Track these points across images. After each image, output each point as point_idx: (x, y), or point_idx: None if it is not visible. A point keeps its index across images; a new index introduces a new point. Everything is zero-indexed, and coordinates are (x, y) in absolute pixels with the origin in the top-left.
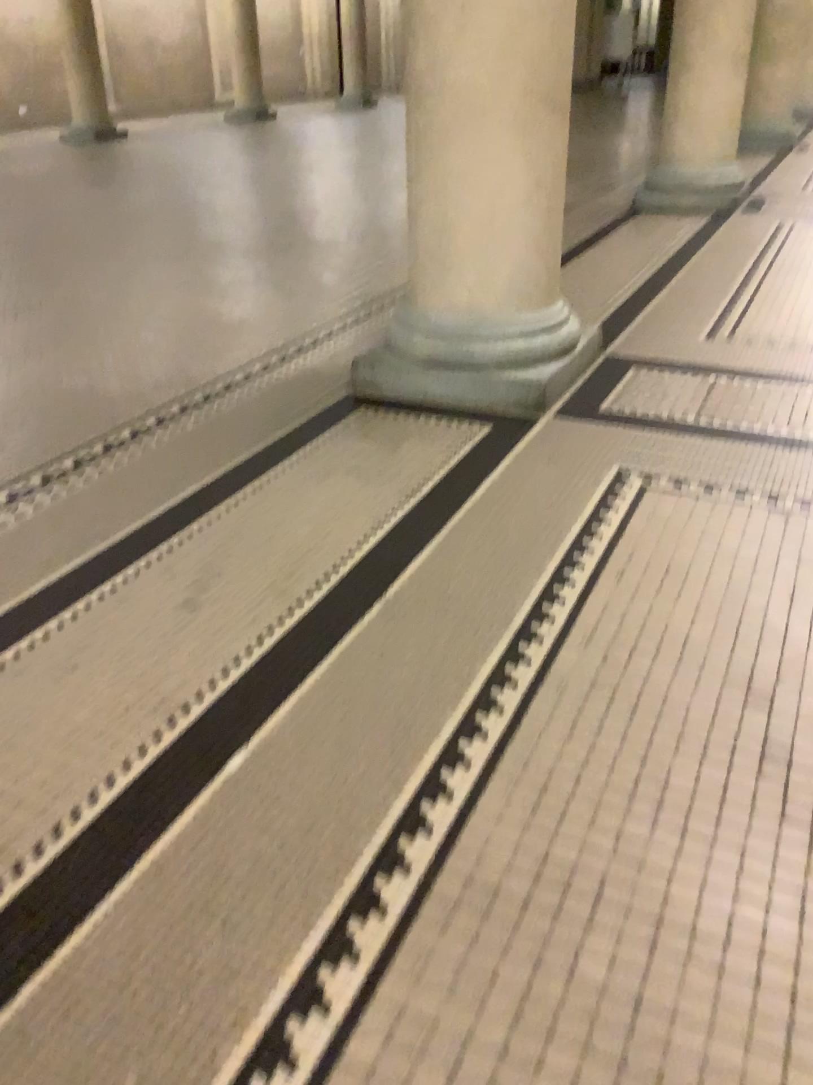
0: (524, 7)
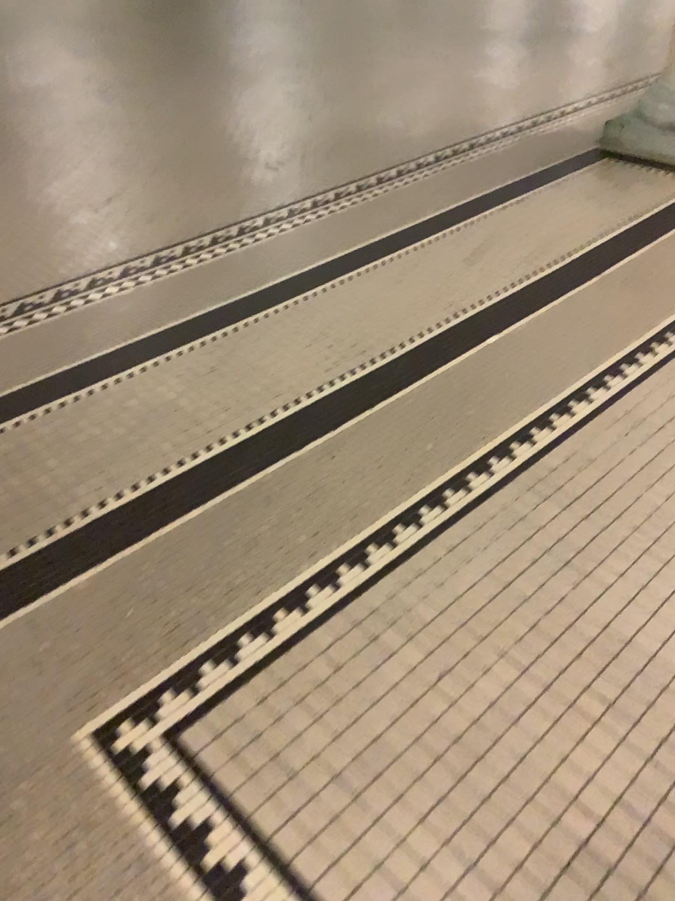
0: None
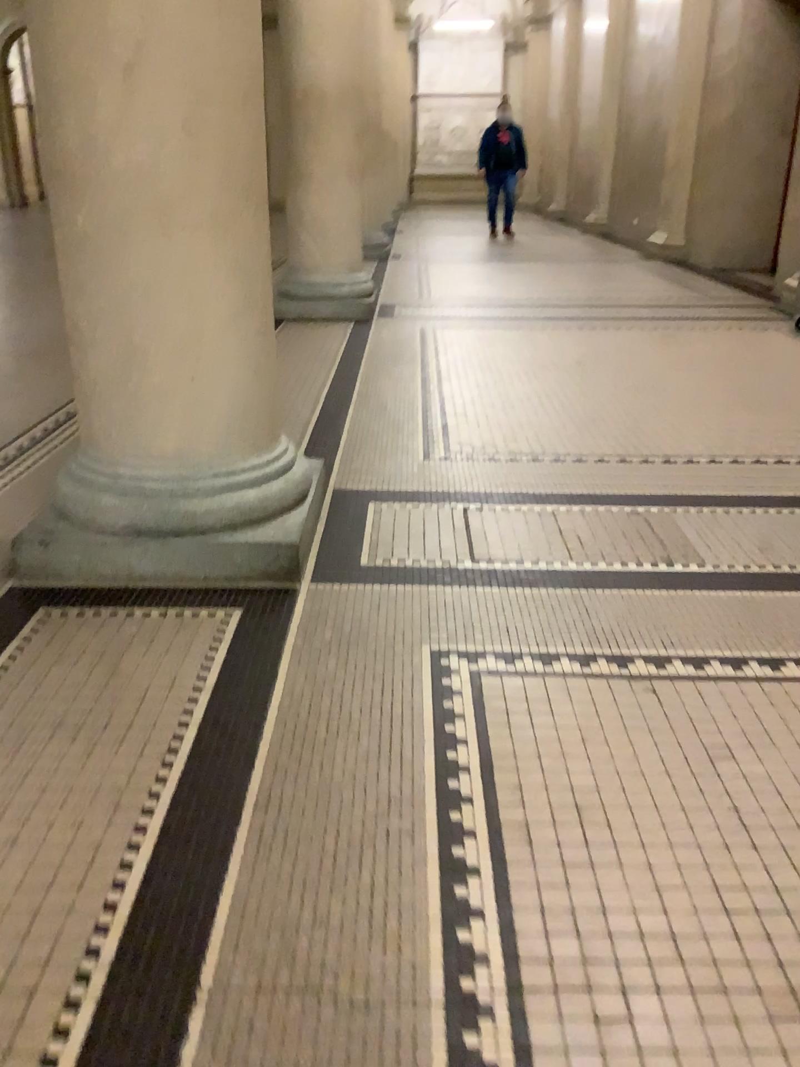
0: (197, 81)
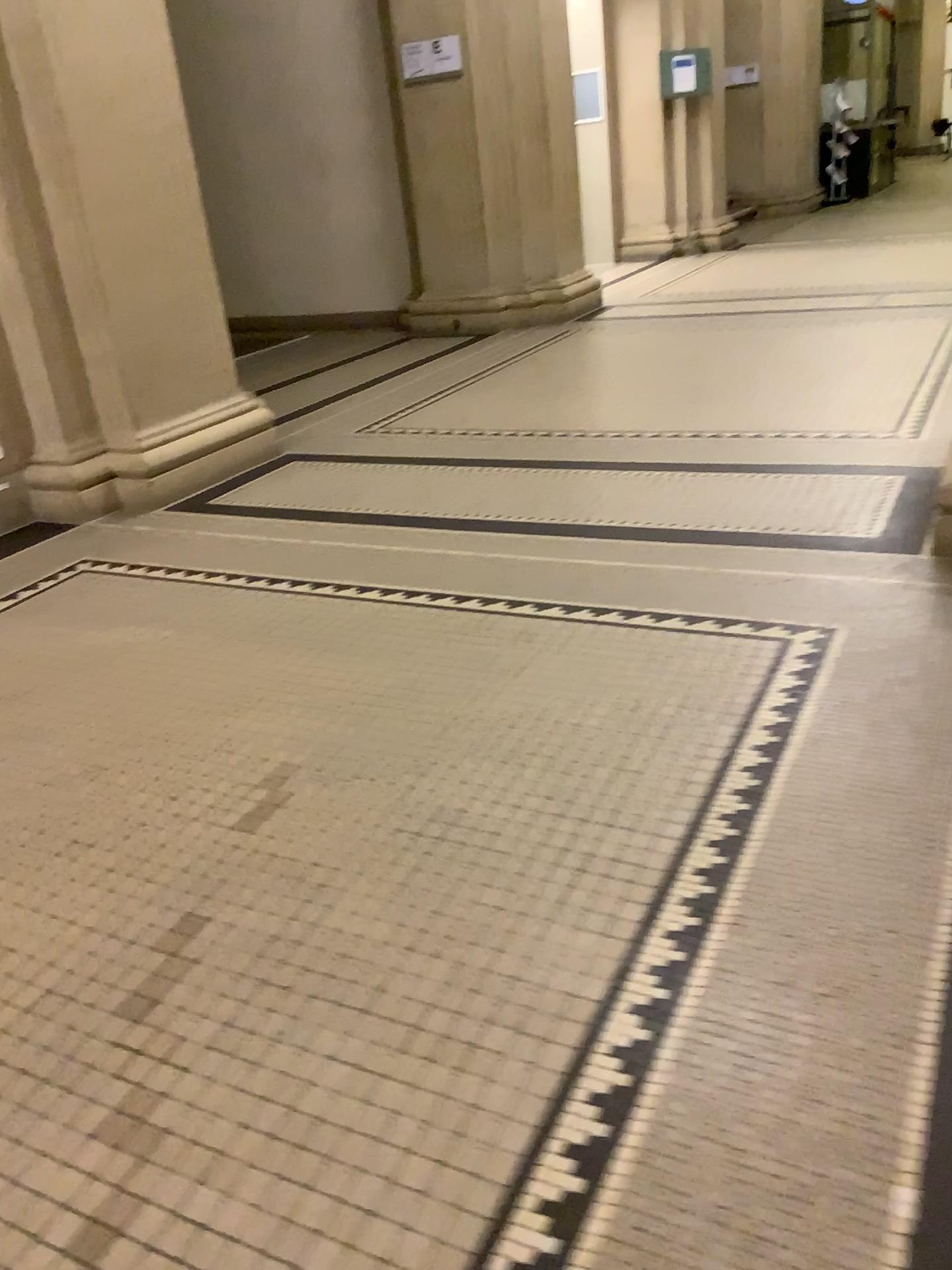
0: None
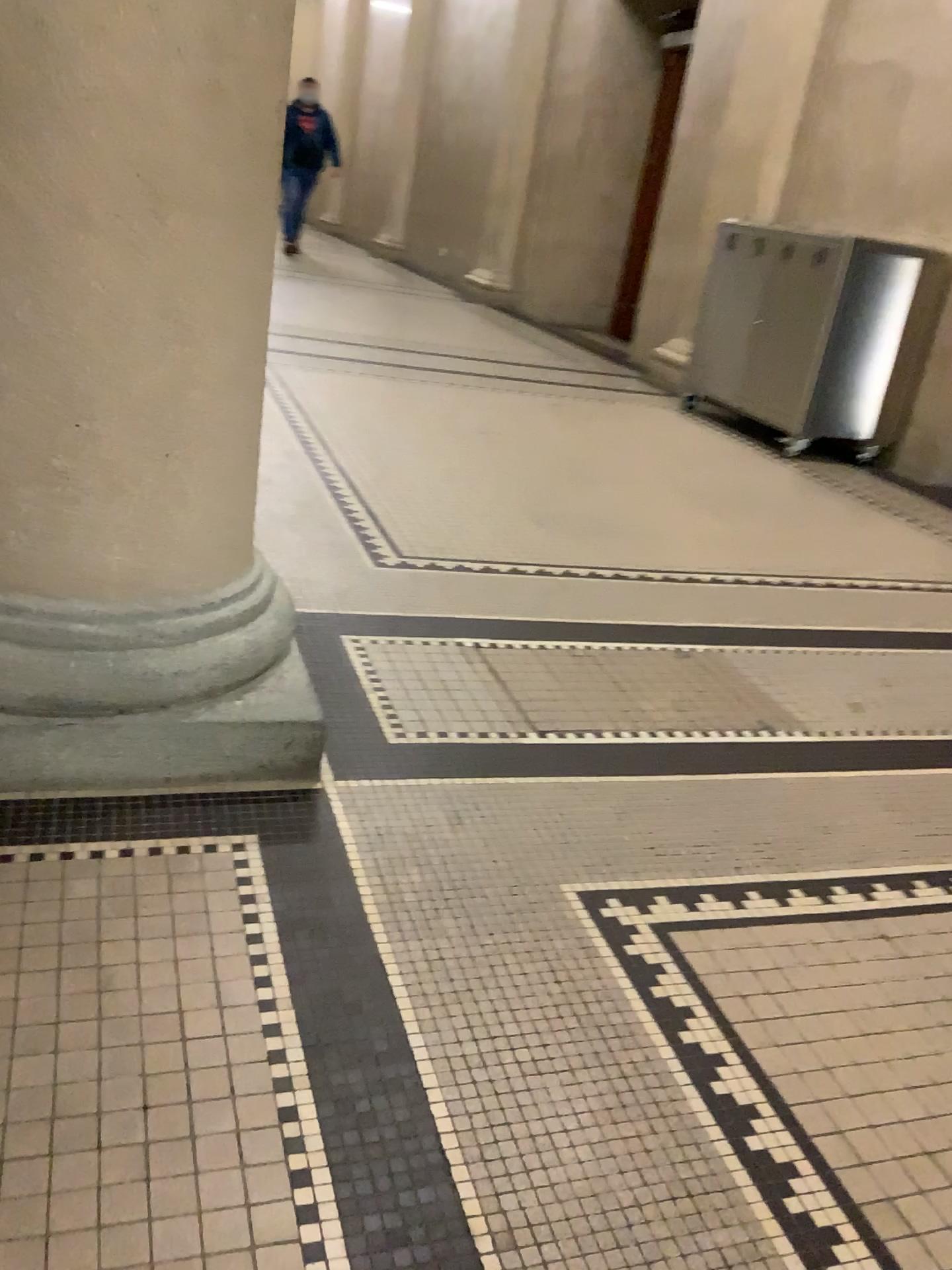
0: None
